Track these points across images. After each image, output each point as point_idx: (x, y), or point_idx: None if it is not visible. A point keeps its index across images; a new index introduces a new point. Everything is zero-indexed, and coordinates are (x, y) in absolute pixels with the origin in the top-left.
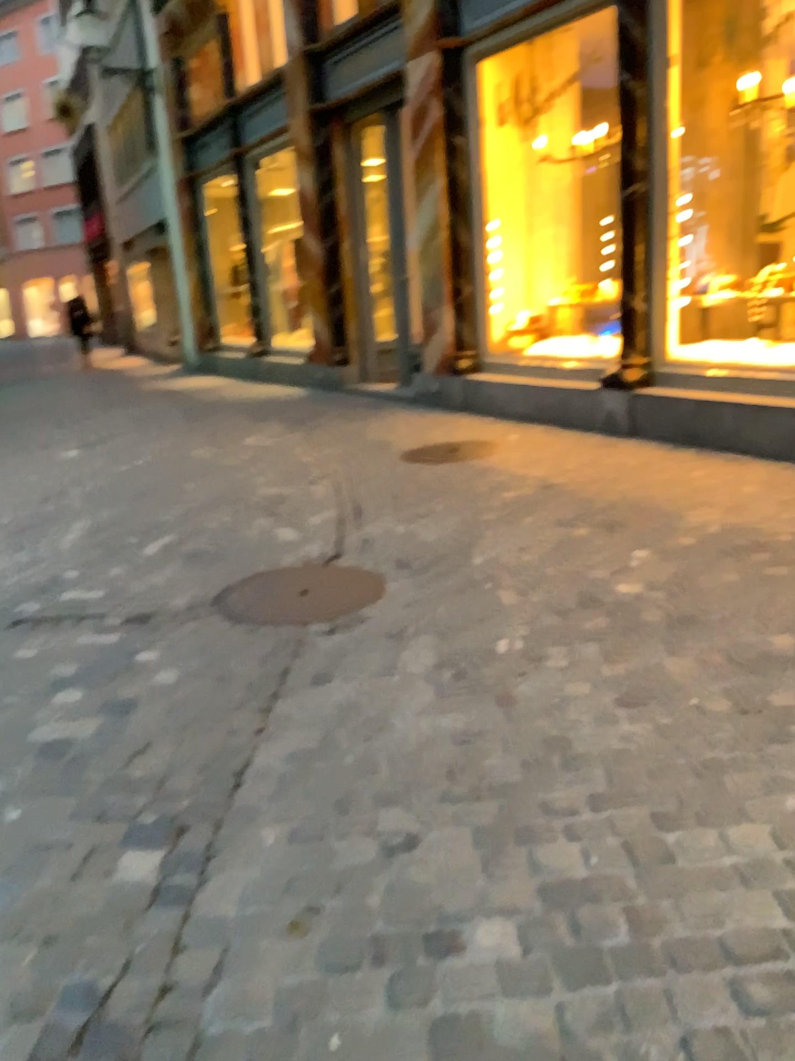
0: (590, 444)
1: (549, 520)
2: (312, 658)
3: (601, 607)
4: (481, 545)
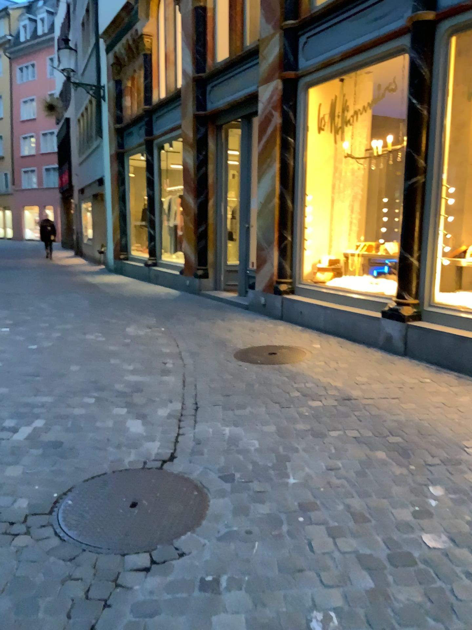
0: (376, 363)
1: (350, 439)
2: (119, 615)
3: (410, 569)
4: (293, 462)
